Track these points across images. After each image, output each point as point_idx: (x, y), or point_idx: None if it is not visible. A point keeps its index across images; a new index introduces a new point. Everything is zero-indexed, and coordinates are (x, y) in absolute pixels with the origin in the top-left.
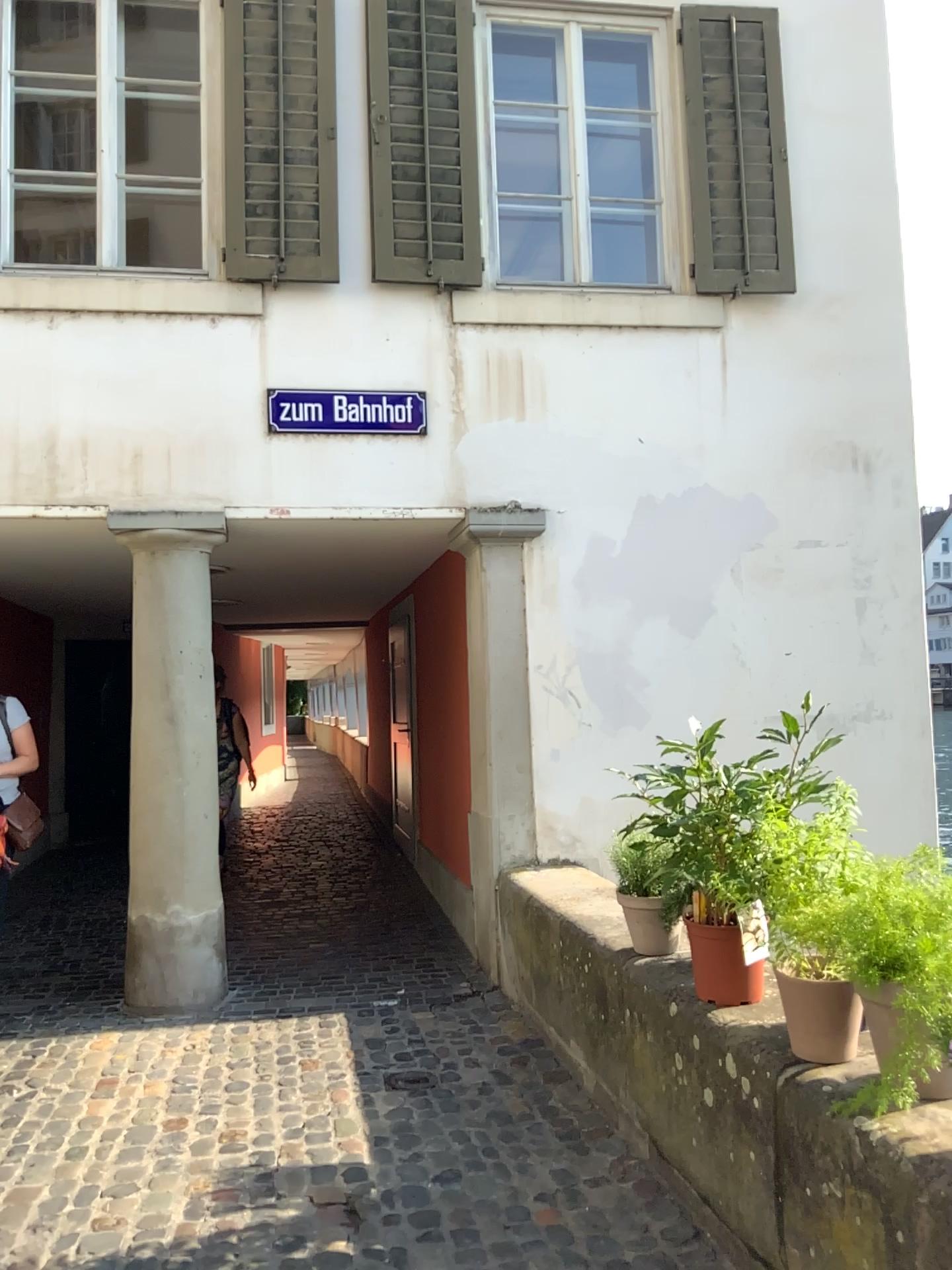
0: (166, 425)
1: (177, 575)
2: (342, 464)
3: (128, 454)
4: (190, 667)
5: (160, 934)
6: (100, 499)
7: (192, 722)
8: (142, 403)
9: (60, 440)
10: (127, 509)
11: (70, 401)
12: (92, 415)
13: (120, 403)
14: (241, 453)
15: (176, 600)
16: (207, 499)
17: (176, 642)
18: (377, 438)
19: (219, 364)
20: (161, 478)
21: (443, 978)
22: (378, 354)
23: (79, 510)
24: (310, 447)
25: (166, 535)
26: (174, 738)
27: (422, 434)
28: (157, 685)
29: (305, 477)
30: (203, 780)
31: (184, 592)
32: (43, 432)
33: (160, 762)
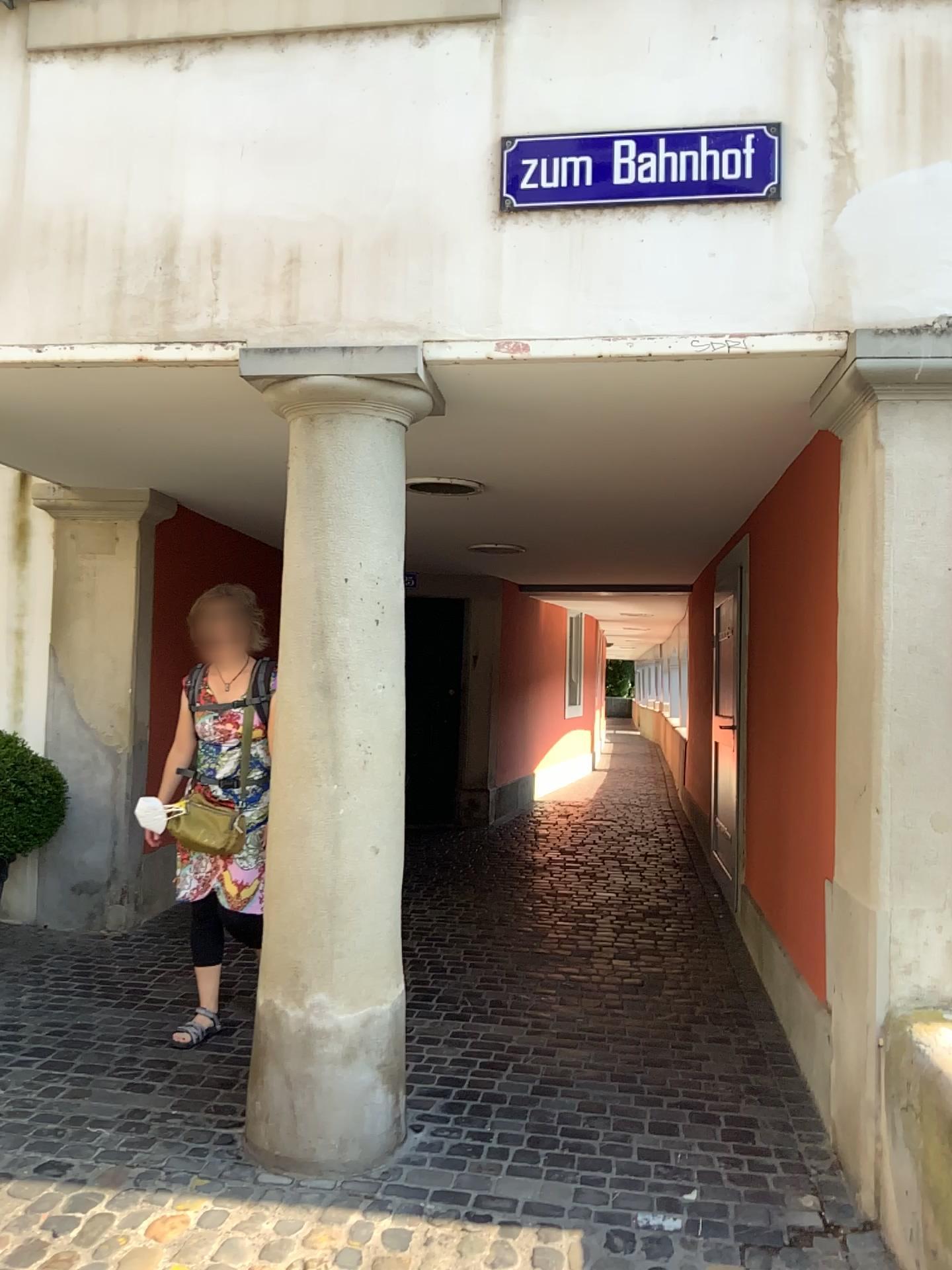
0: (338, 208)
1: (347, 453)
2: (626, 262)
3: (279, 257)
4: (361, 603)
5: (296, 1036)
6: (234, 331)
7: (358, 695)
8: (304, 173)
9: (182, 239)
10: (271, 343)
11: (199, 179)
12: (229, 197)
13: (272, 177)
14: (456, 248)
15: (343, 493)
16: (396, 326)
17: (339, 562)
18: (690, 213)
19: (427, 102)
20: (327, 294)
21: (769, 1180)
22: (697, 69)
23: (202, 348)
24: (571, 234)
25: (329, 385)
26: (329, 719)
27: (771, 205)
28: (310, 631)
29: (559, 285)
30: (373, 792)
31: (358, 482)
32: (159, 228)
33: (308, 756)
